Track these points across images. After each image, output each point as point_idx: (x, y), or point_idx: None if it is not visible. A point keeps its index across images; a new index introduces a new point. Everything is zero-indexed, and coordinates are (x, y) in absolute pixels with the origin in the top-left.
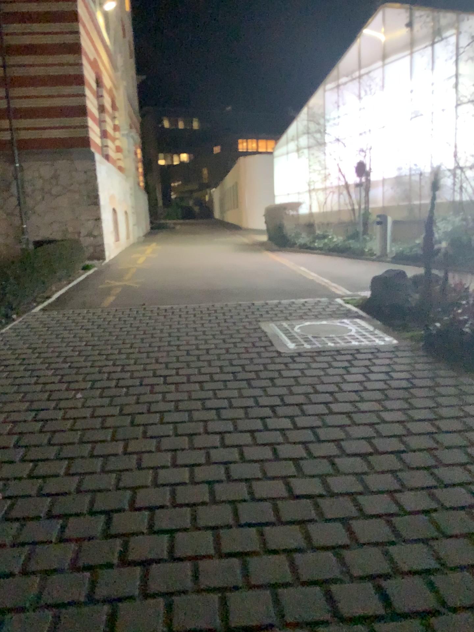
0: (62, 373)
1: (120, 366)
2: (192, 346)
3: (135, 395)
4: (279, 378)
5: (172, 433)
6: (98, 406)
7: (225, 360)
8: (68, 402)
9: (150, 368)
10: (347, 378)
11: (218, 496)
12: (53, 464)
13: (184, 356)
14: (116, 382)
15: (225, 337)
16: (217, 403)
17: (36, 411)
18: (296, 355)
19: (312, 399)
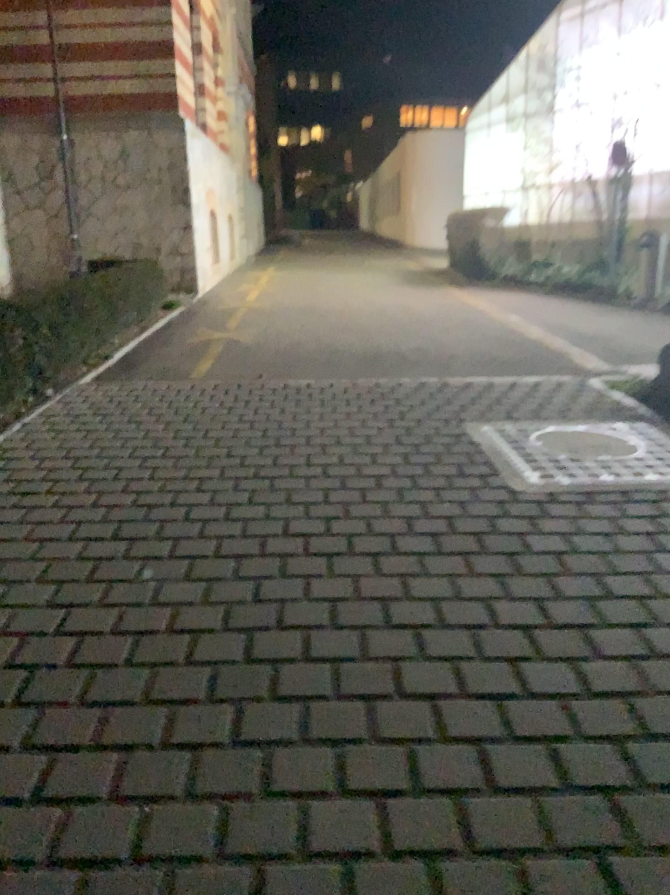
0: (123, 517)
1: (225, 506)
2: (351, 467)
3: (255, 578)
4: (523, 551)
5: (332, 684)
6: (186, 601)
7: (415, 501)
8: (130, 588)
9: (279, 515)
10: (658, 560)
11: (453, 892)
12: (92, 757)
13: (340, 489)
14: (219, 542)
15: (407, 450)
16: (413, 609)
17: (69, 606)
18: (543, 496)
19: (600, 608)
